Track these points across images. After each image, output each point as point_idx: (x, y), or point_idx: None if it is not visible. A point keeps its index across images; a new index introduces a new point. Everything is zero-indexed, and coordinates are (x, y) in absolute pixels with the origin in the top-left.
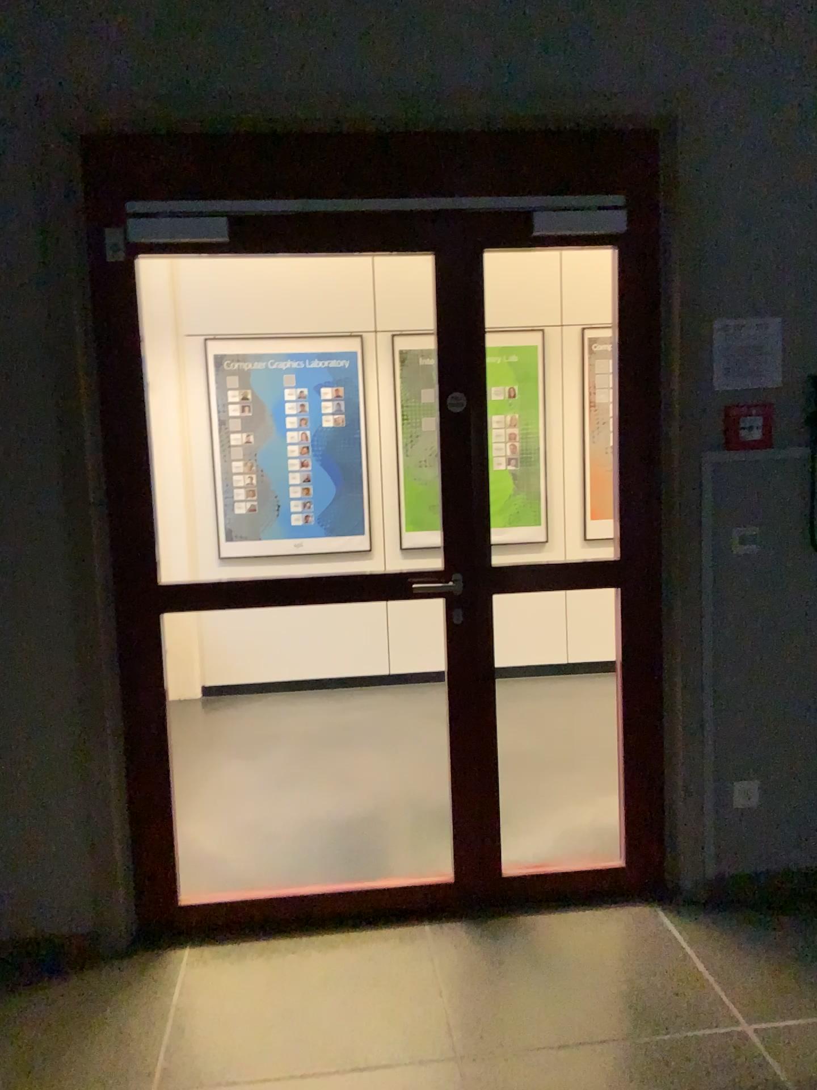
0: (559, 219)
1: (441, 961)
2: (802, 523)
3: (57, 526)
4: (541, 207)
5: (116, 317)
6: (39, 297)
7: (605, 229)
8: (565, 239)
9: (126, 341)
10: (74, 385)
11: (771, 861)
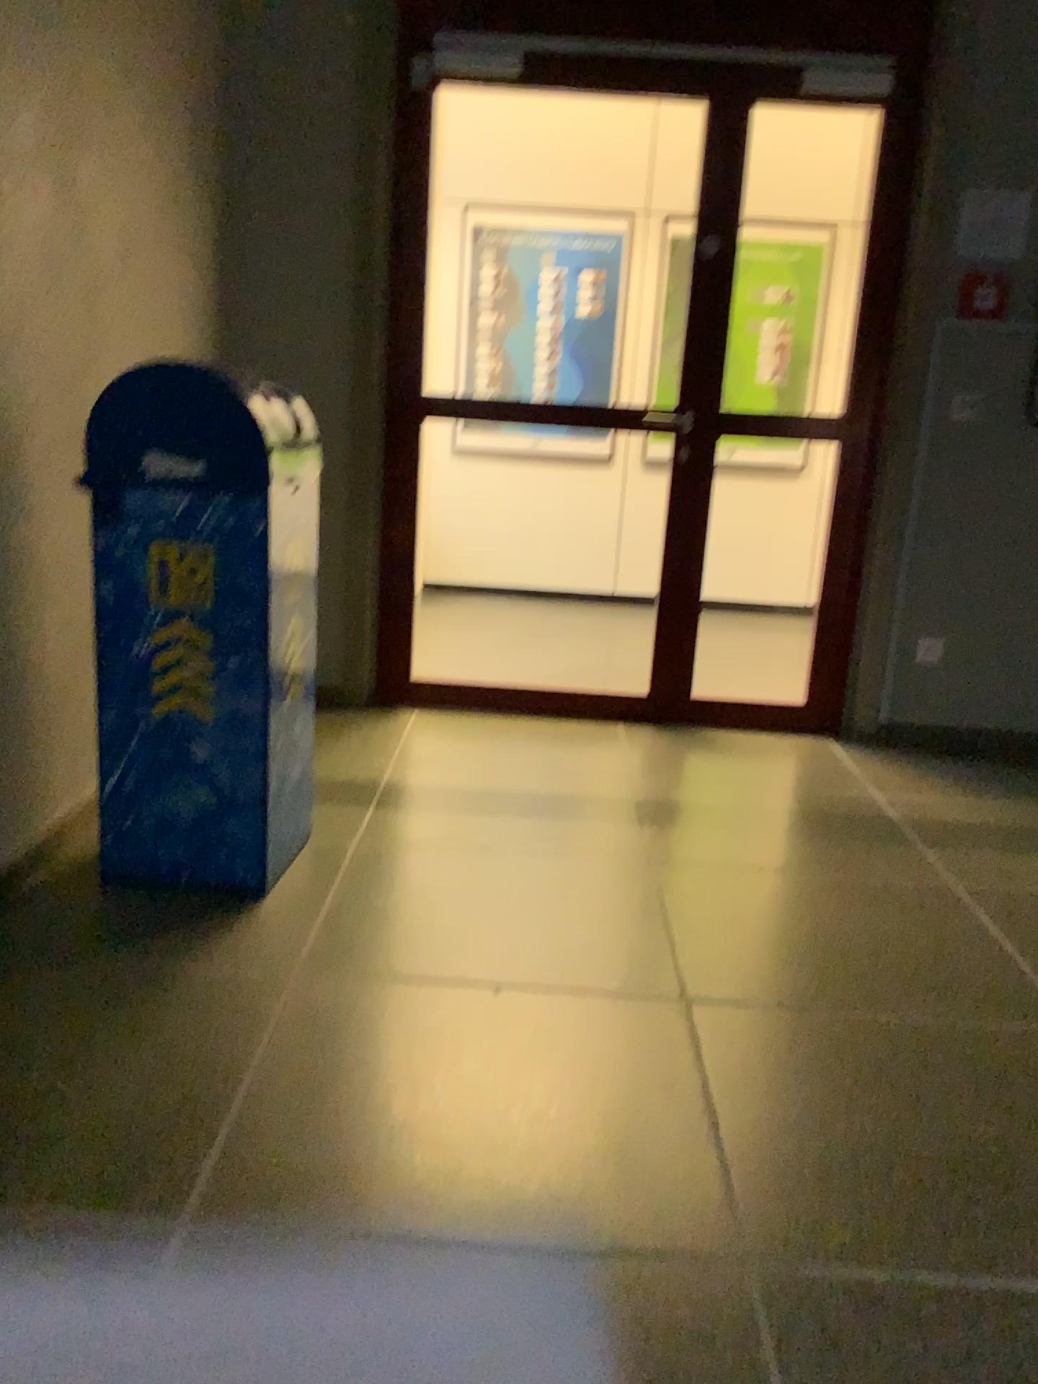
0: (828, 75)
1: (628, 746)
2: (1025, 398)
3: (339, 329)
4: (812, 61)
5: (408, 139)
6: (344, 115)
7: (872, 88)
8: (831, 95)
9: (414, 163)
10: (365, 200)
11: (947, 721)
